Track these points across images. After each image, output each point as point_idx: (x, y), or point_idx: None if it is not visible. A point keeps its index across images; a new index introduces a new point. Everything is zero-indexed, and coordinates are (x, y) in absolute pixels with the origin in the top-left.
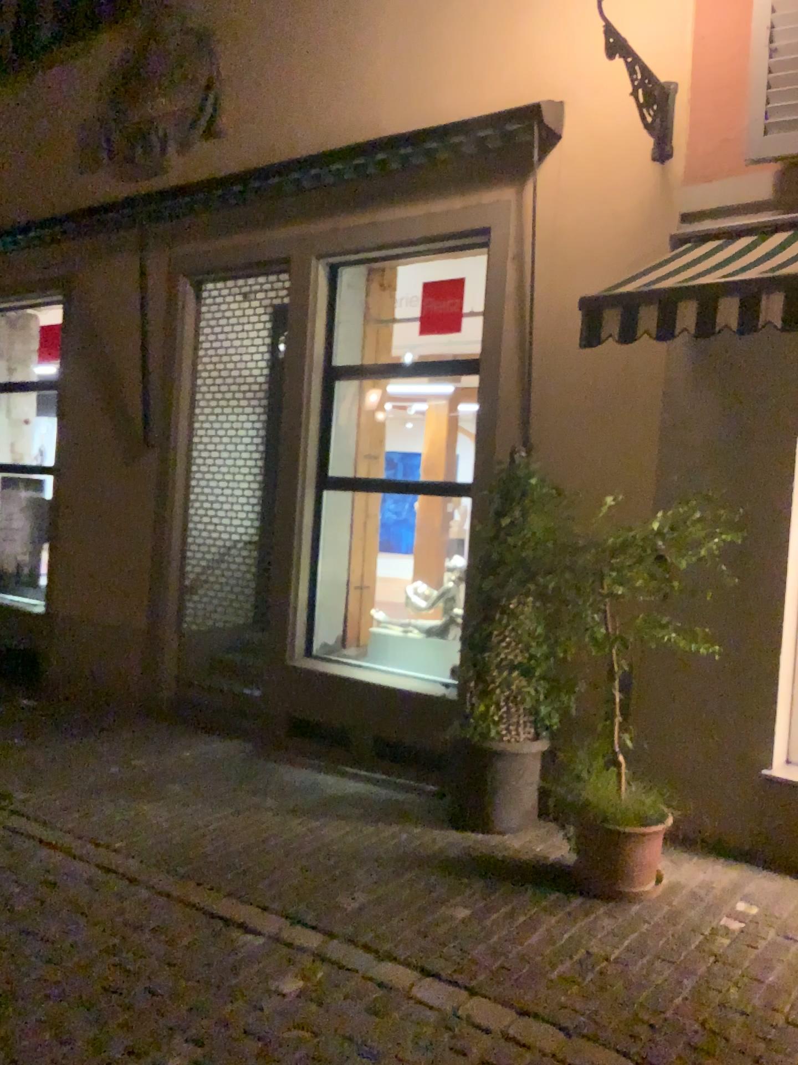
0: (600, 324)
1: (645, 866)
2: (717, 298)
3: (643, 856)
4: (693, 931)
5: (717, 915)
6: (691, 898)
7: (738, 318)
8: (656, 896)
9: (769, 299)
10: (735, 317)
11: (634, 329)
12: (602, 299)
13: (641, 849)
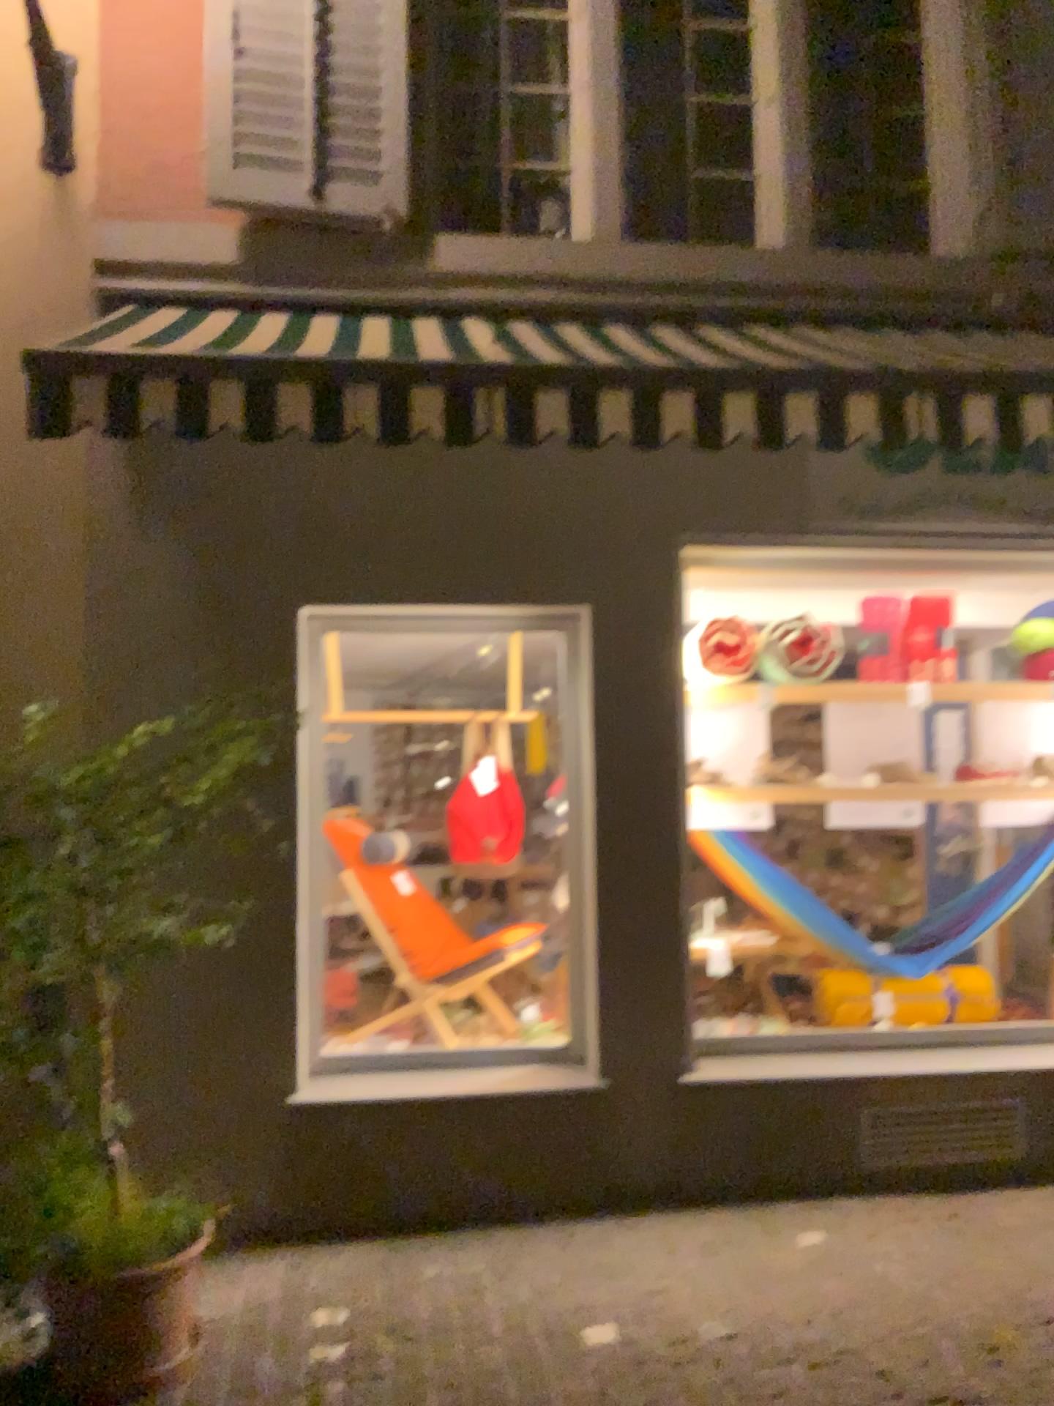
0: (73, 401)
1: (187, 1315)
2: (278, 381)
3: (186, 1300)
4: (289, 1392)
5: (307, 1348)
6: (255, 1336)
7: (315, 415)
8: (202, 1358)
9: (356, 393)
10: (311, 413)
11: (143, 416)
12: (72, 359)
13: (182, 1289)
